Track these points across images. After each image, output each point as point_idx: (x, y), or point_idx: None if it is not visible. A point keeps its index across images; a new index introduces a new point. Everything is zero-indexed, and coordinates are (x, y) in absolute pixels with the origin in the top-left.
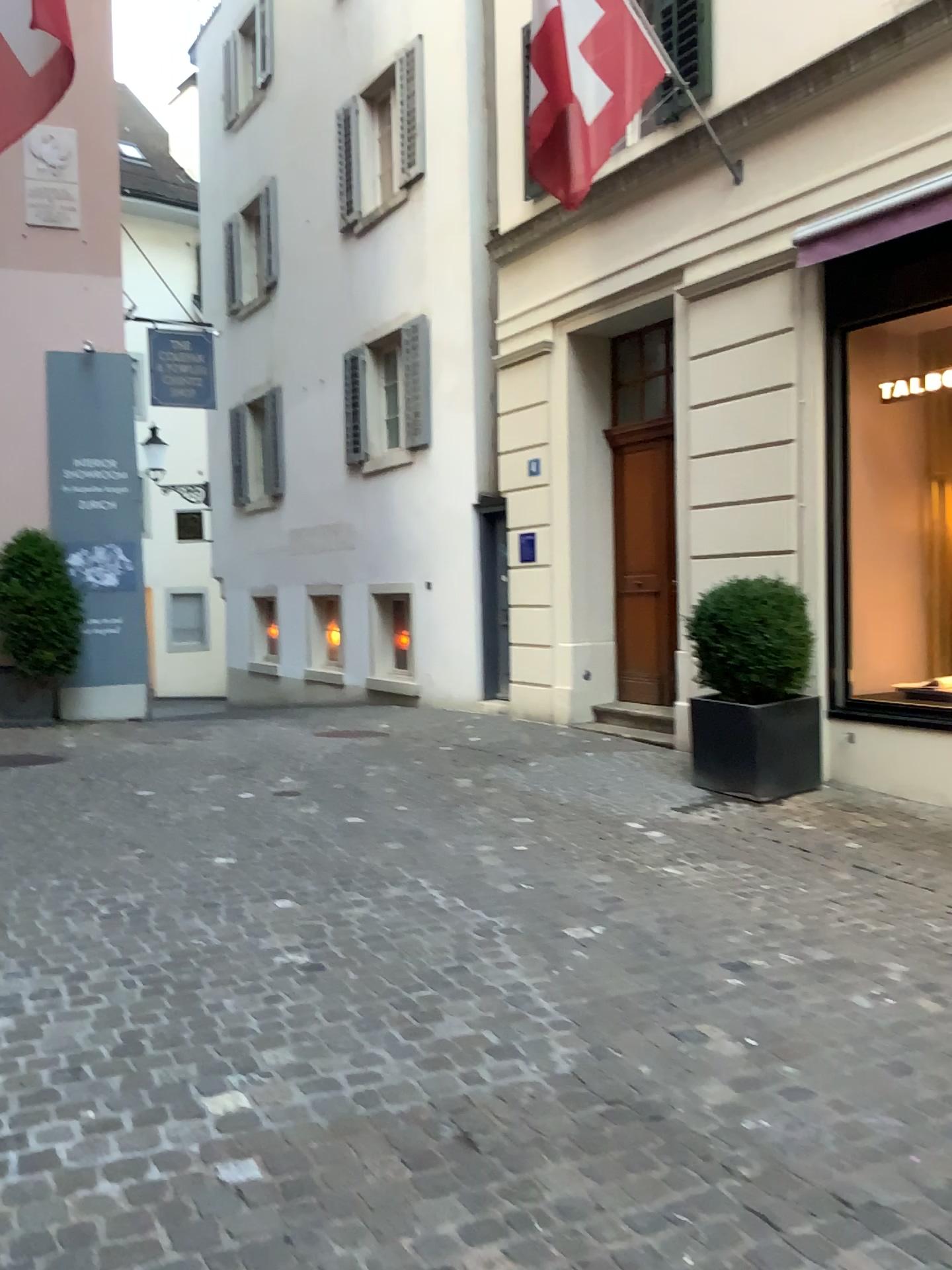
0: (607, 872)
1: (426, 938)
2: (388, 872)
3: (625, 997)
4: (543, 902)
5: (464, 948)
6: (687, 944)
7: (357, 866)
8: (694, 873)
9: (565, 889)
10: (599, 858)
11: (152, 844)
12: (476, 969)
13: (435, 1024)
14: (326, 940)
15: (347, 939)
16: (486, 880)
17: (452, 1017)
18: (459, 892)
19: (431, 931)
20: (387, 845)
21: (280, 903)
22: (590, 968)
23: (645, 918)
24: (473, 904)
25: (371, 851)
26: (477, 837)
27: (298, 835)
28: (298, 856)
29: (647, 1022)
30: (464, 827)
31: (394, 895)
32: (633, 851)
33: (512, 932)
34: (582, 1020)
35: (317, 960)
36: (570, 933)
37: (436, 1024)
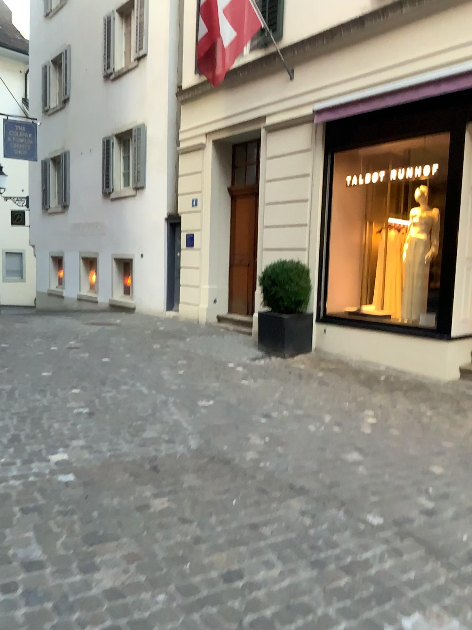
0: (216, 381)
1: (138, 403)
2: (121, 379)
3: (219, 425)
4: (188, 392)
5: (154, 407)
6: (246, 408)
7: (107, 377)
8: (253, 383)
9: (198, 387)
10: (213, 376)
11: (12, 365)
12: (159, 414)
13: (142, 432)
14: (95, 403)
15: (104, 403)
16: (164, 383)
17: (149, 430)
18: (152, 387)
19: (140, 401)
20: (120, 369)
21: (74, 389)
22: (206, 415)
23: (230, 398)
24: (158, 392)
25: (113, 371)
26: (161, 367)
27: (80, 364)
28: (80, 372)
29: (227, 433)
30: (155, 363)
31: (124, 388)
32: (228, 374)
33: (174, 402)
34: (201, 432)
35: (92, 410)
36: (199, 403)
37: (142, 432)
